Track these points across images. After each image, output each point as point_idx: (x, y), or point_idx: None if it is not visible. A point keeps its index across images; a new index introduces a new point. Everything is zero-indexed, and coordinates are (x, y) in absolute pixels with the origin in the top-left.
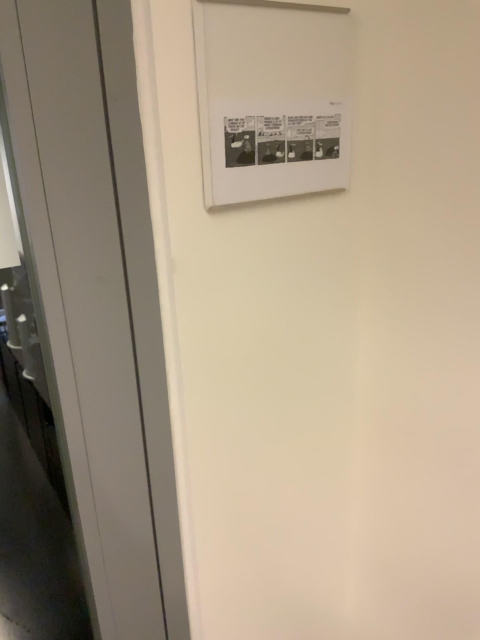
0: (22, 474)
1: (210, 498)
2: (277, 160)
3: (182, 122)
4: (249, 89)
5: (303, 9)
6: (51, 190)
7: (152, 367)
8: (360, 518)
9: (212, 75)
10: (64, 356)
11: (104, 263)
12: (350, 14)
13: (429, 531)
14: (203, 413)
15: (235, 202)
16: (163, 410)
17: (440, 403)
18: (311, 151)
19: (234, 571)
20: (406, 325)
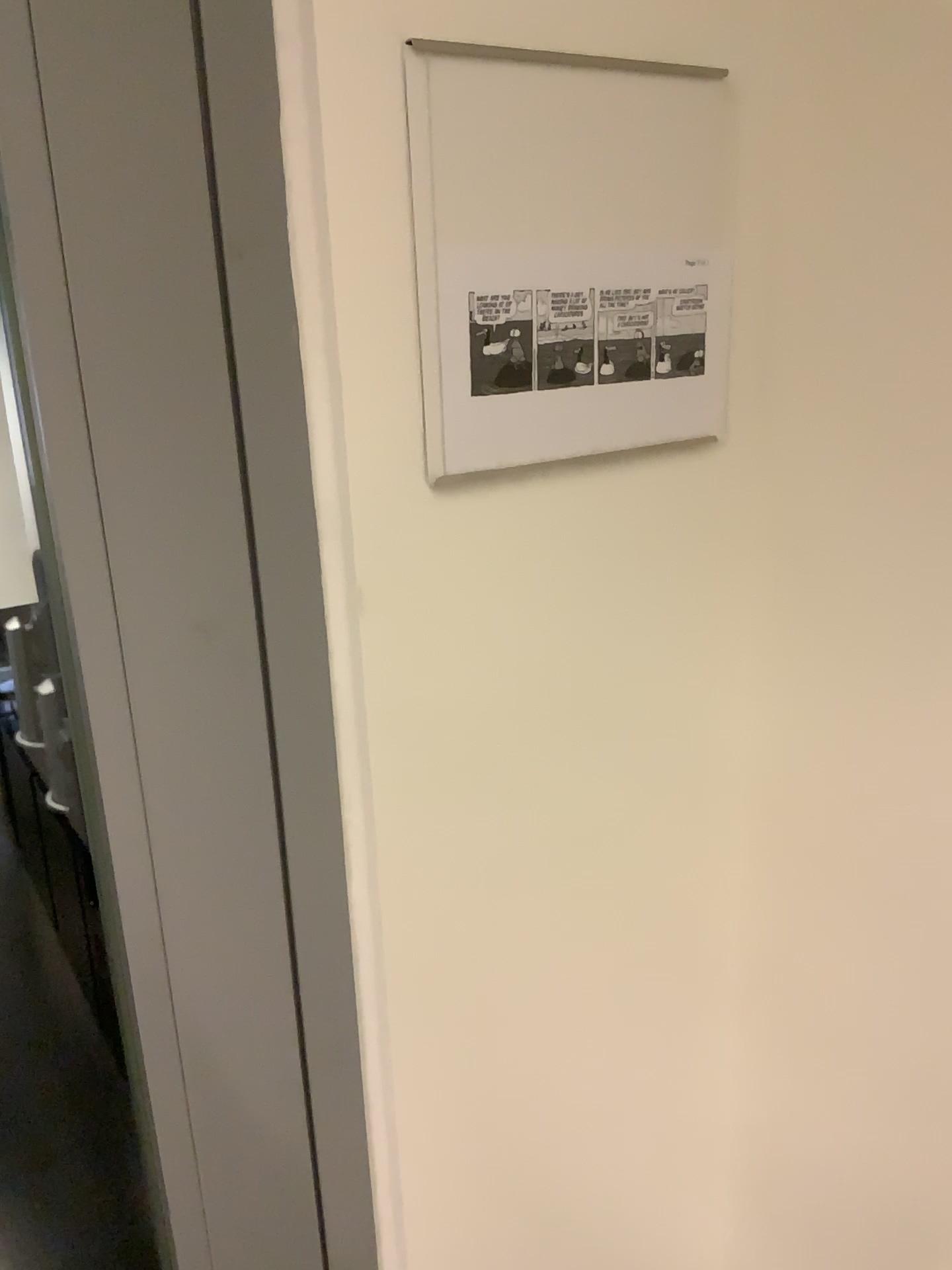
0: (41, 1005)
1: (433, 1090)
2: (577, 379)
3: (382, 303)
4: (521, 235)
5: (632, 73)
6: (106, 444)
7: (313, 813)
8: (747, 1126)
9: (444, 207)
10: (127, 791)
11: (214, 596)
12: (726, 84)
13: (899, 1161)
14: (421, 911)
15: (491, 467)
16: (336, 905)
17: (922, 889)
18: (648, 363)
19: (483, 1243)
20: (846, 722)
